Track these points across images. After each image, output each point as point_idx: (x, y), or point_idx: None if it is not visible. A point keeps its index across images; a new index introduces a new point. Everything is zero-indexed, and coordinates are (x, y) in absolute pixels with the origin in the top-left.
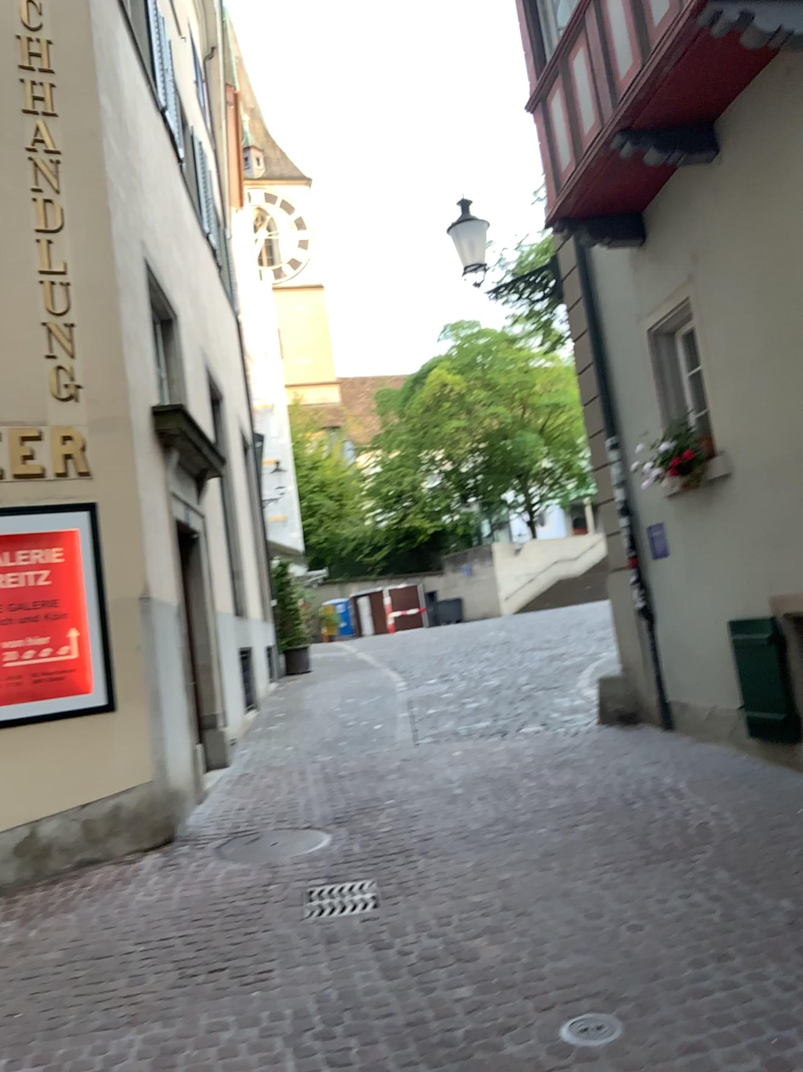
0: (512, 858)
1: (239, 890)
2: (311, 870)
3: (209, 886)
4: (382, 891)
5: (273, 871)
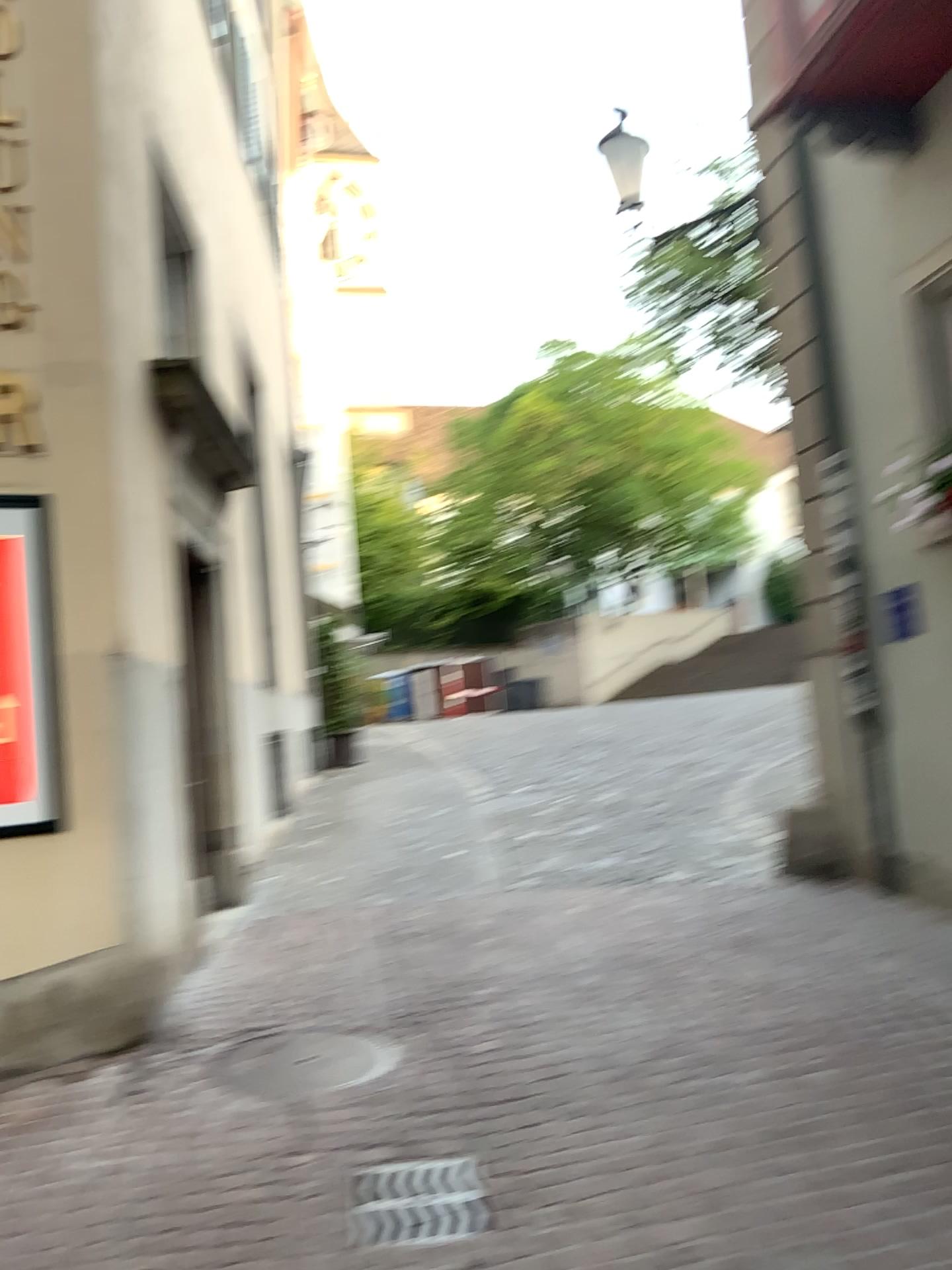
0: (718, 1138)
1: (241, 1167)
2: (367, 1129)
3: (191, 1150)
4: (494, 1197)
5: (302, 1127)
